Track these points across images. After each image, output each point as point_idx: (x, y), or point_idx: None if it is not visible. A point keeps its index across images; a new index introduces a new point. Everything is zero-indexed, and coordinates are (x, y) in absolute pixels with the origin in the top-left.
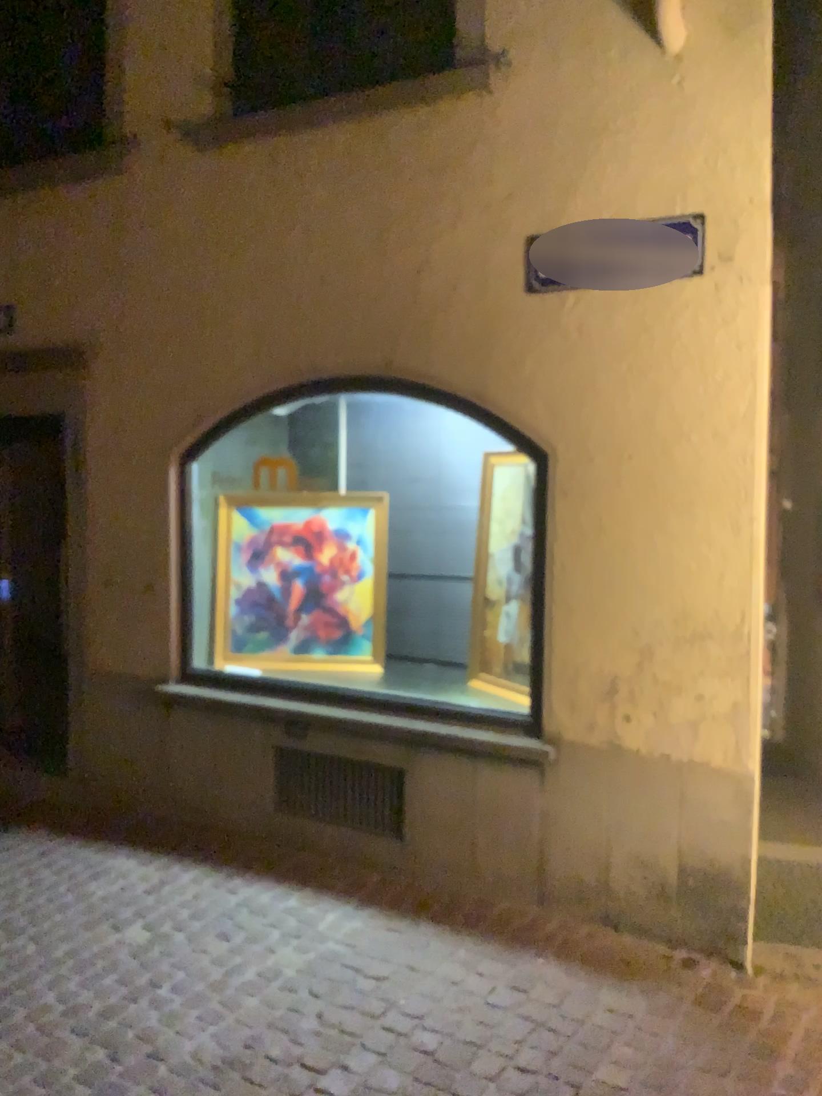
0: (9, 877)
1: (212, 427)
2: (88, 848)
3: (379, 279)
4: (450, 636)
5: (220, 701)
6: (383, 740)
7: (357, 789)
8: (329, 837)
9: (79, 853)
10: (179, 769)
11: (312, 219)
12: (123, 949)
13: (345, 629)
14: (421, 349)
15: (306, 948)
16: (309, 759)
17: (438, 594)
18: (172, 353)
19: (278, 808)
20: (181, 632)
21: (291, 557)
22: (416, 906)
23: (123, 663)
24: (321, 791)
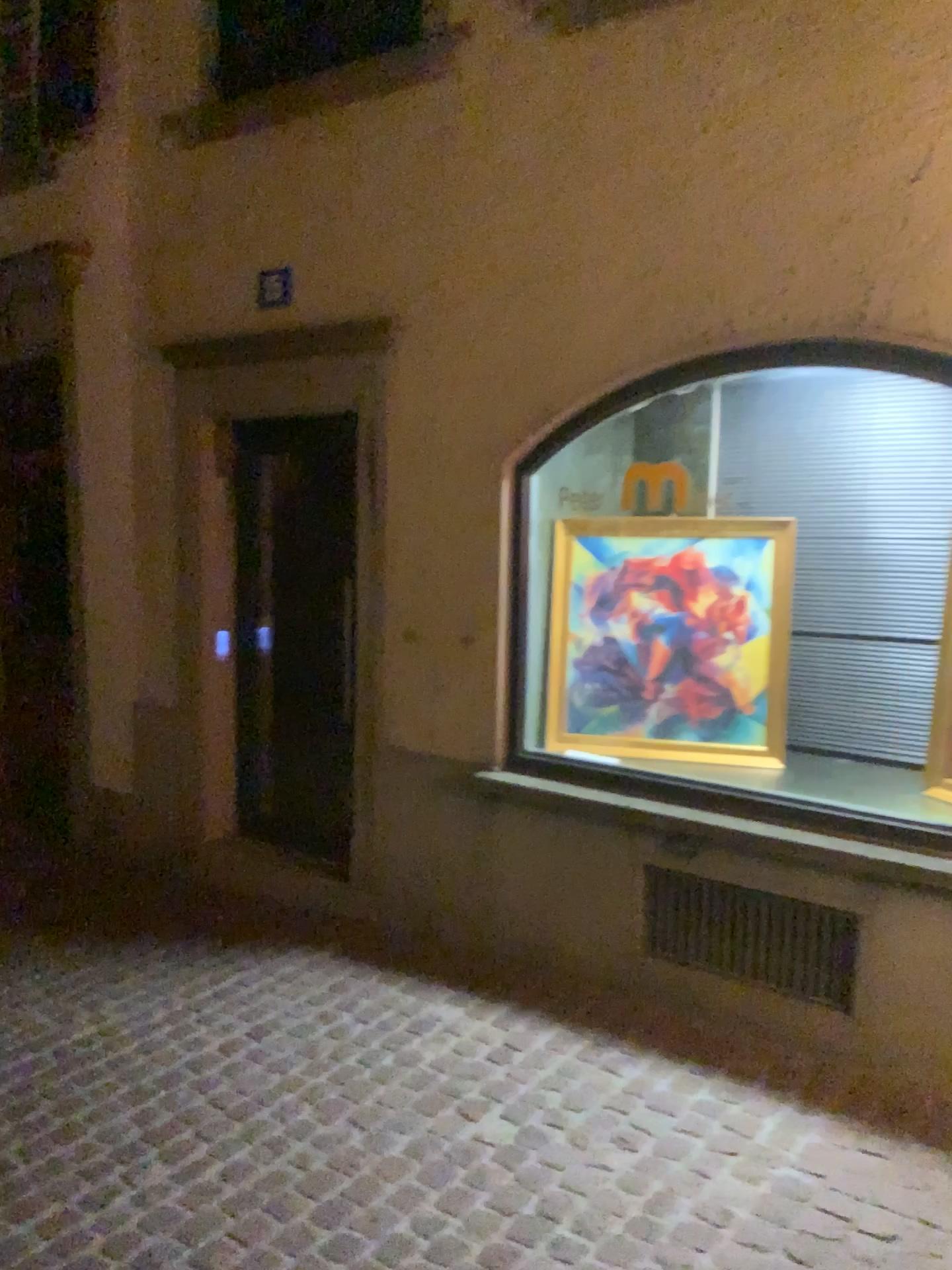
0: (302, 1021)
1: (566, 423)
2: (396, 987)
3: (842, 198)
4: (873, 720)
5: (570, 798)
6: (825, 869)
7: (773, 932)
8: (729, 995)
9: (386, 992)
10: (505, 885)
11: (732, 119)
12: (488, 1153)
13: (728, 705)
14: (911, 298)
15: (754, 1177)
16: (698, 886)
17: (854, 659)
18: (510, 323)
19: (648, 948)
20: (511, 702)
21: (653, 604)
22: (894, 1117)
23: (428, 740)
24: (715, 930)
